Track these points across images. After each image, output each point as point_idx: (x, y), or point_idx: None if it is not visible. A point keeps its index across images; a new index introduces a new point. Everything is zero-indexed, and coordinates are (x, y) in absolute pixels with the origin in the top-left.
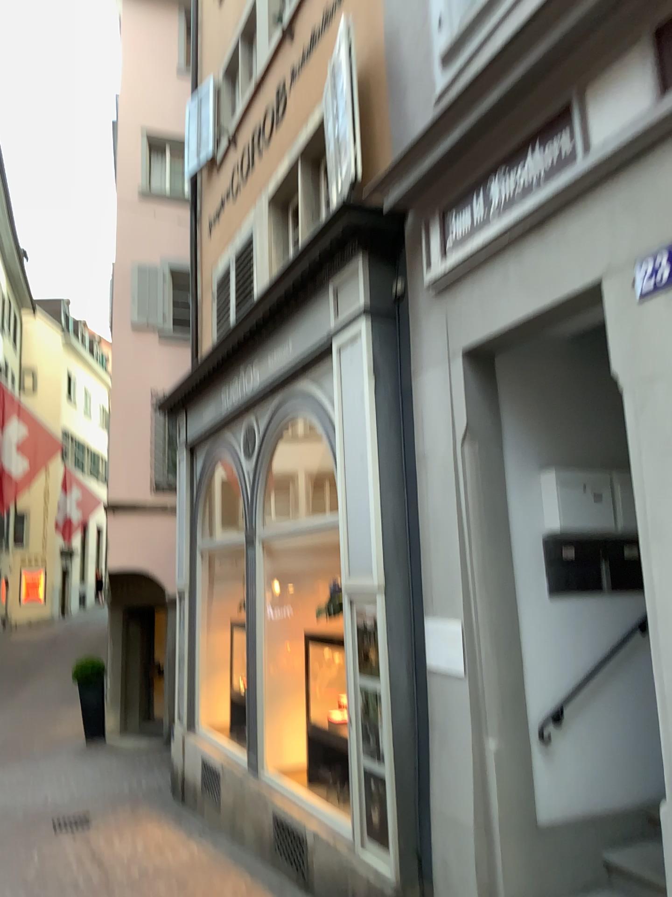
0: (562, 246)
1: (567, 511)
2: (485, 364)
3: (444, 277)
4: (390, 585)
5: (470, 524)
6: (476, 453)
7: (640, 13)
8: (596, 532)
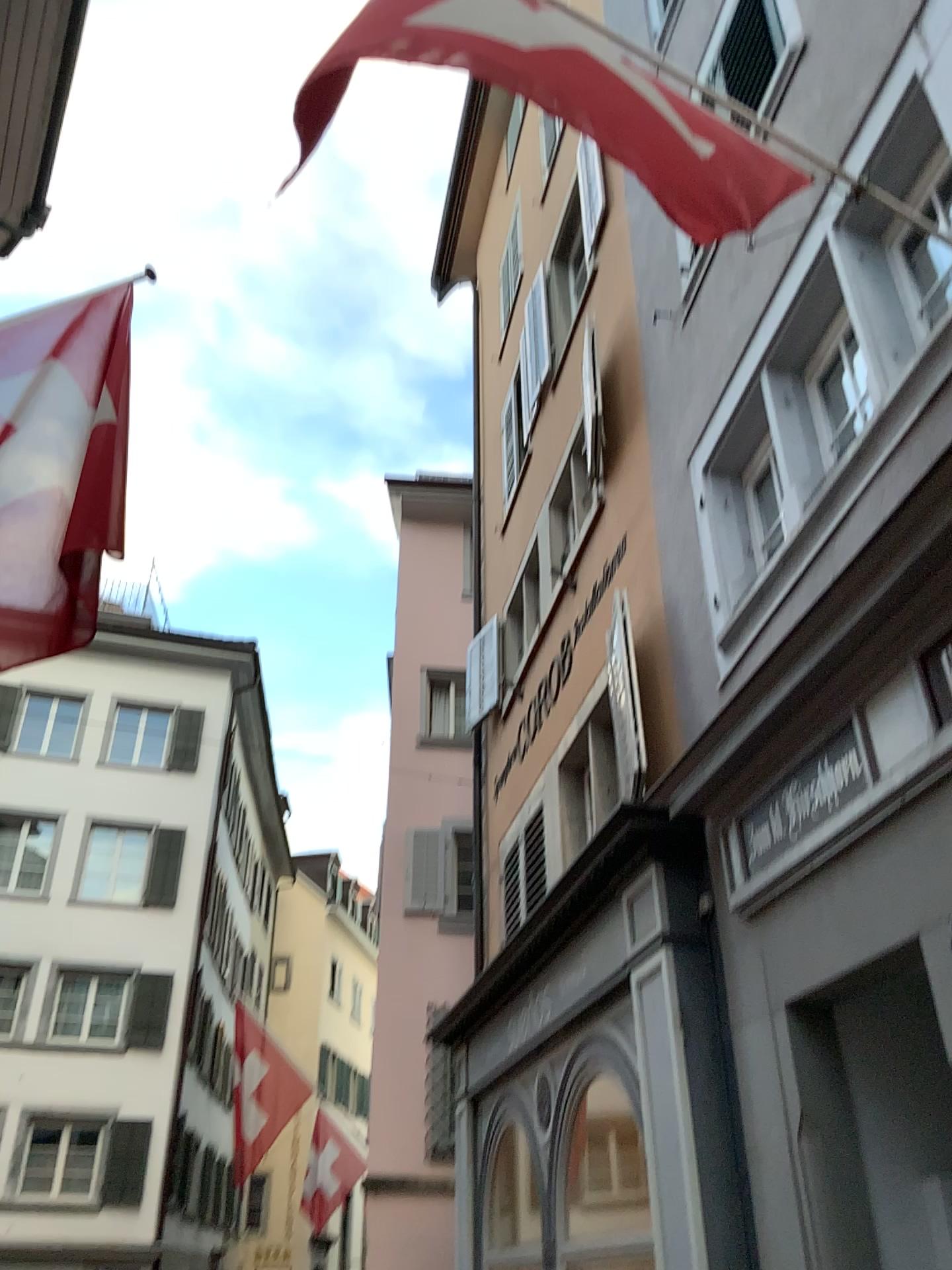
0: (872, 883)
1: None
2: (817, 1023)
3: (750, 903)
4: None
5: (822, 1268)
6: (818, 1153)
7: (897, 639)
8: None
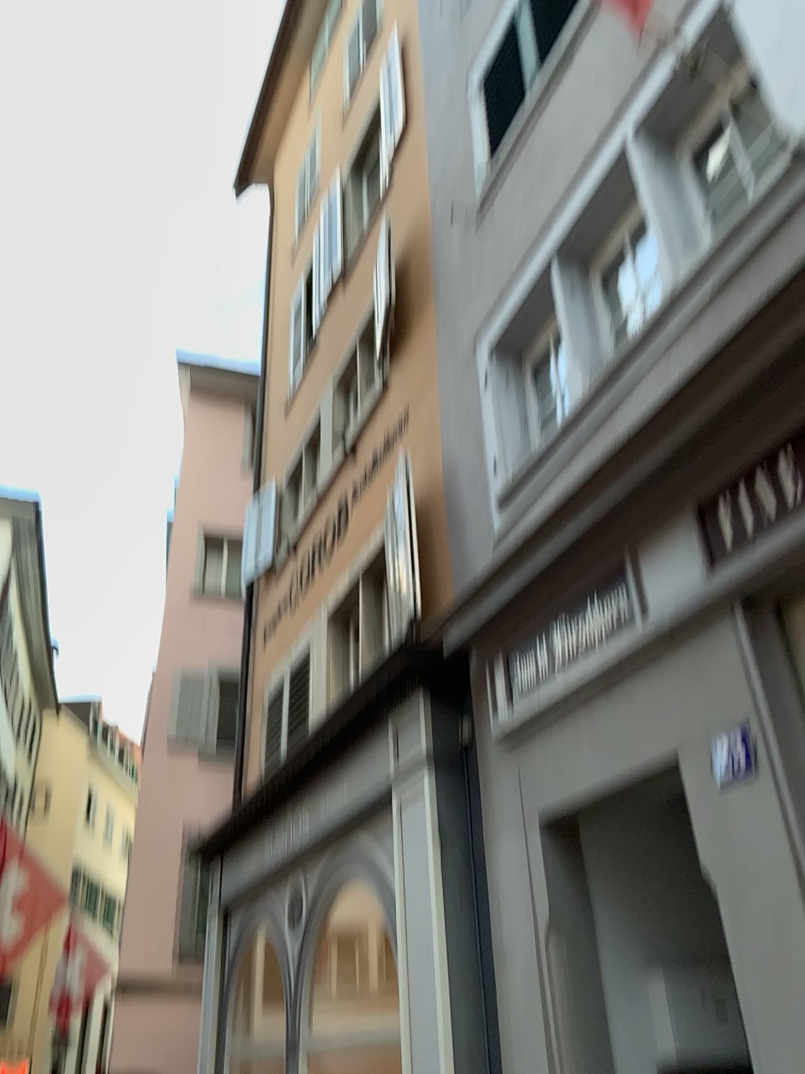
0: (633, 710)
1: (684, 1031)
2: (566, 836)
3: (513, 730)
4: None
5: (561, 1052)
6: (562, 951)
7: (680, 490)
8: (726, 1061)
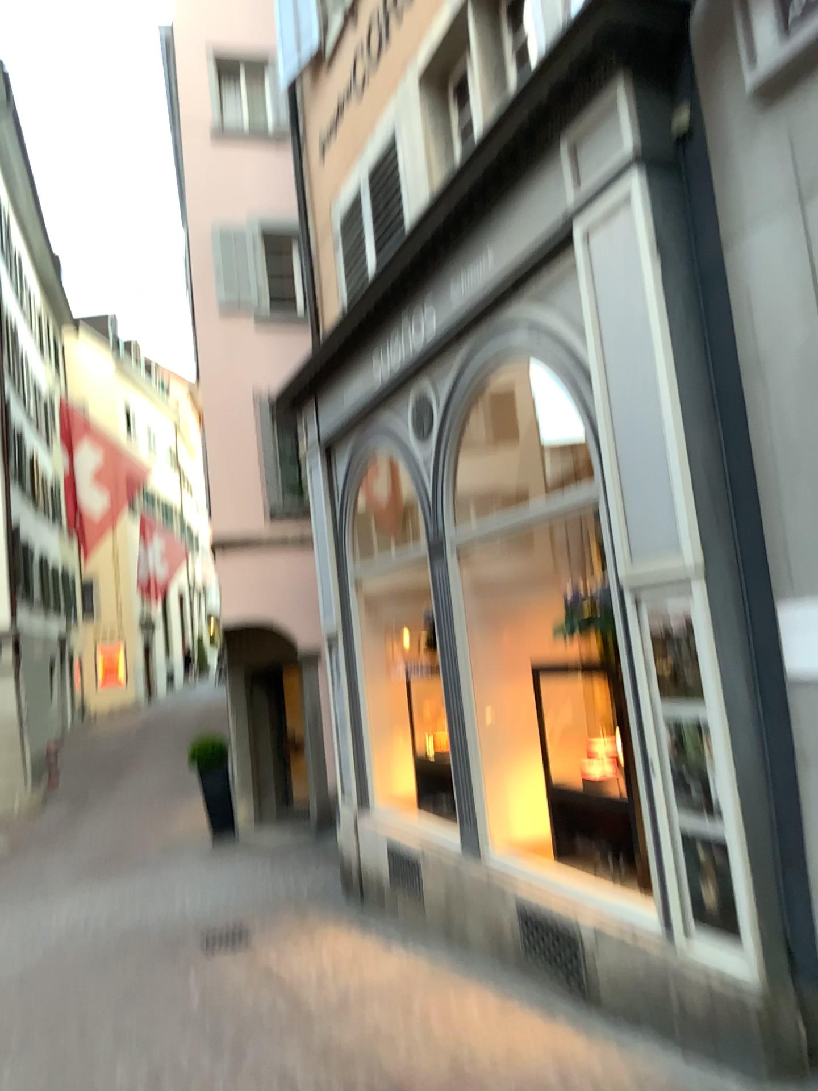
0: None
1: None
2: None
3: (781, 75)
4: (707, 566)
5: None
6: None
7: None
8: None
